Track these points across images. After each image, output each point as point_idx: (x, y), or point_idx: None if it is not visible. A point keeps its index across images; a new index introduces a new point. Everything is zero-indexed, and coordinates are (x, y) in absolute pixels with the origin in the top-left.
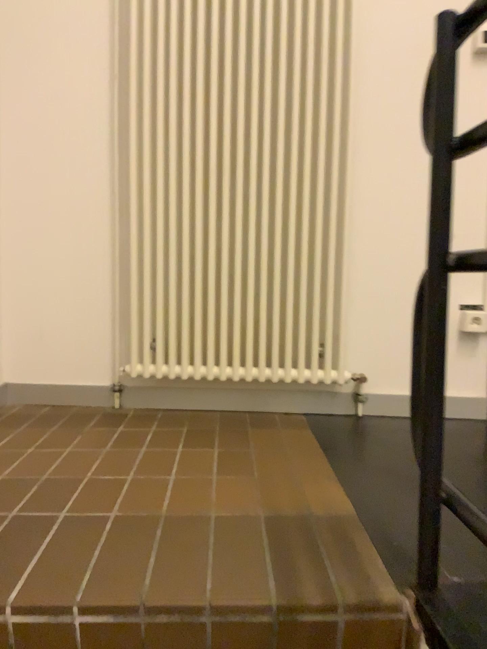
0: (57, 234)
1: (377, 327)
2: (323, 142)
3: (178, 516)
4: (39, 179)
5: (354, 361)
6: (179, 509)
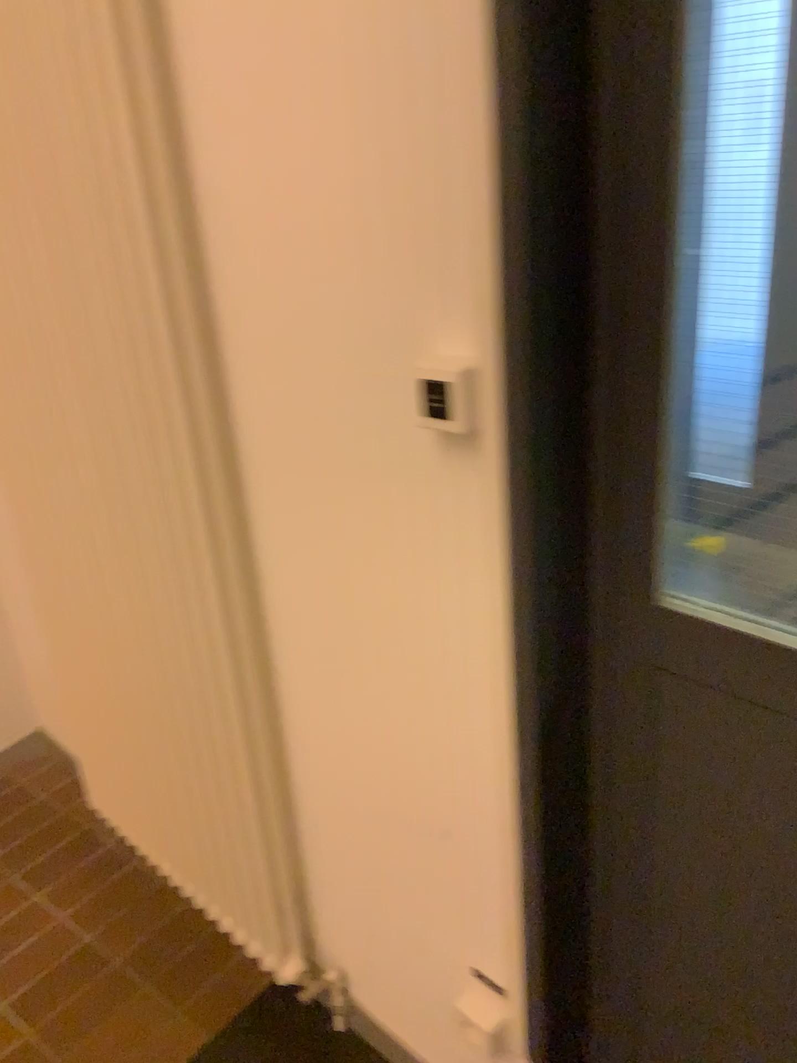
0: None
1: (352, 908)
2: (186, 568)
3: None
4: None
5: (324, 939)
6: None
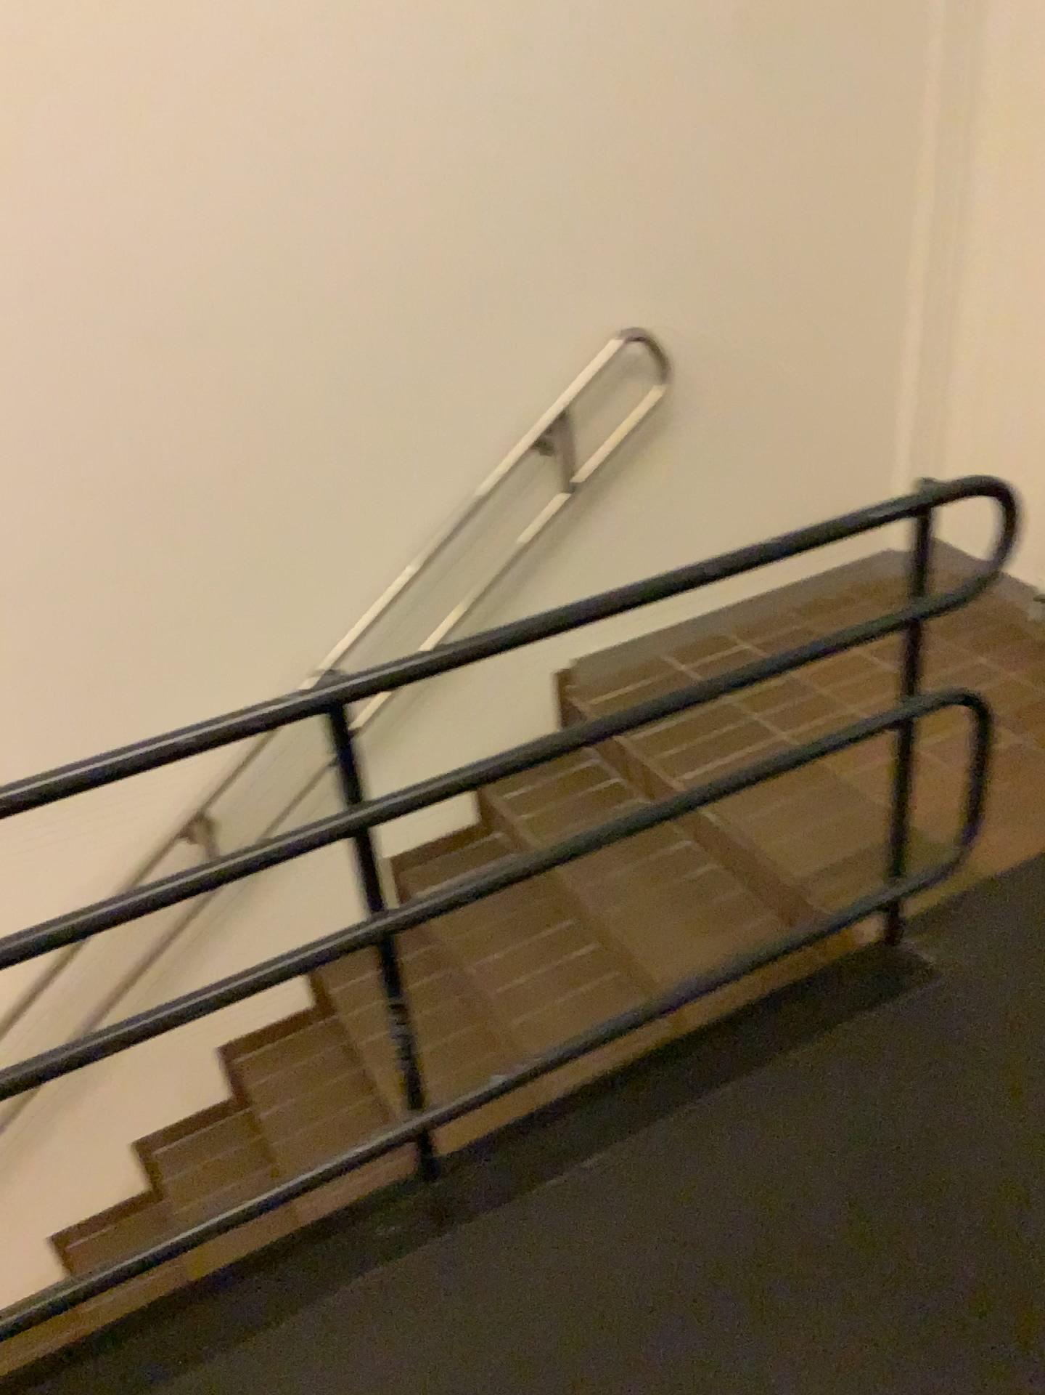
0: (1008, 364)
1: None
2: None
3: (841, 784)
4: (1000, 280)
5: None
6: (850, 780)
